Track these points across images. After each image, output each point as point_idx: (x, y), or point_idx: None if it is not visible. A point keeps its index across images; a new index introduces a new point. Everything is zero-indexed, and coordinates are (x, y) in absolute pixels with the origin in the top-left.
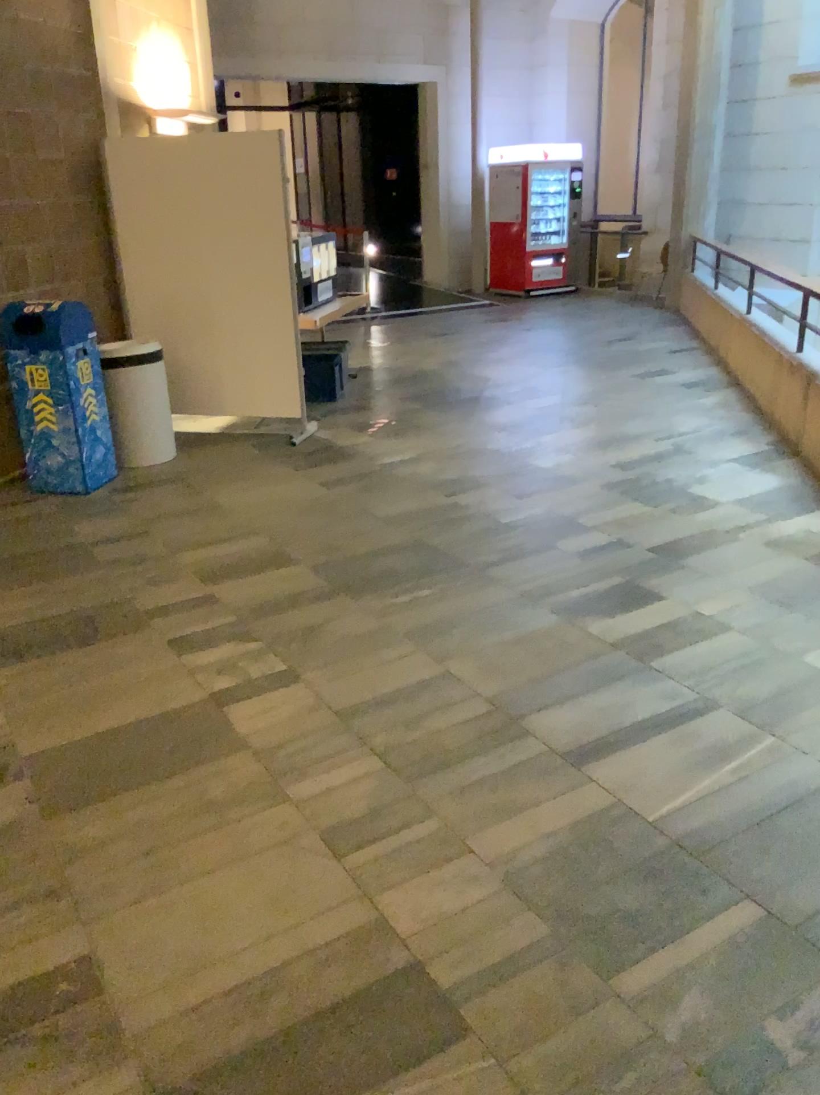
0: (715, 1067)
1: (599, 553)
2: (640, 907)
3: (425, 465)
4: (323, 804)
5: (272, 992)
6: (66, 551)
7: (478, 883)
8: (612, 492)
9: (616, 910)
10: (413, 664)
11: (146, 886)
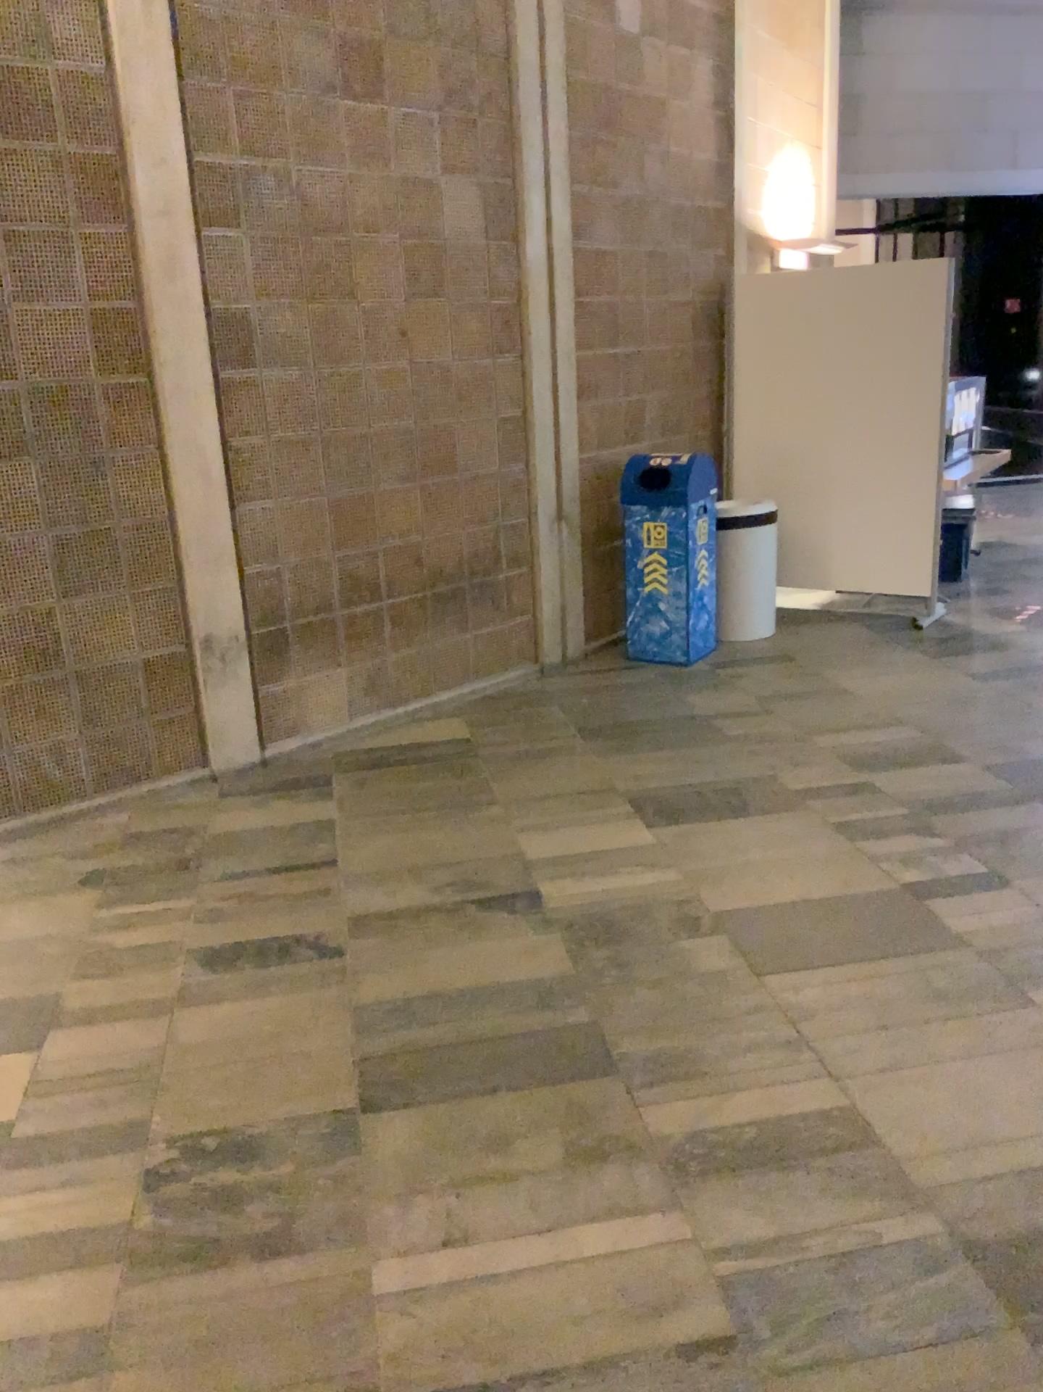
0: None
1: None
2: None
3: None
4: None
5: None
6: (690, 721)
7: None
8: None
9: None
10: None
11: (900, 1057)
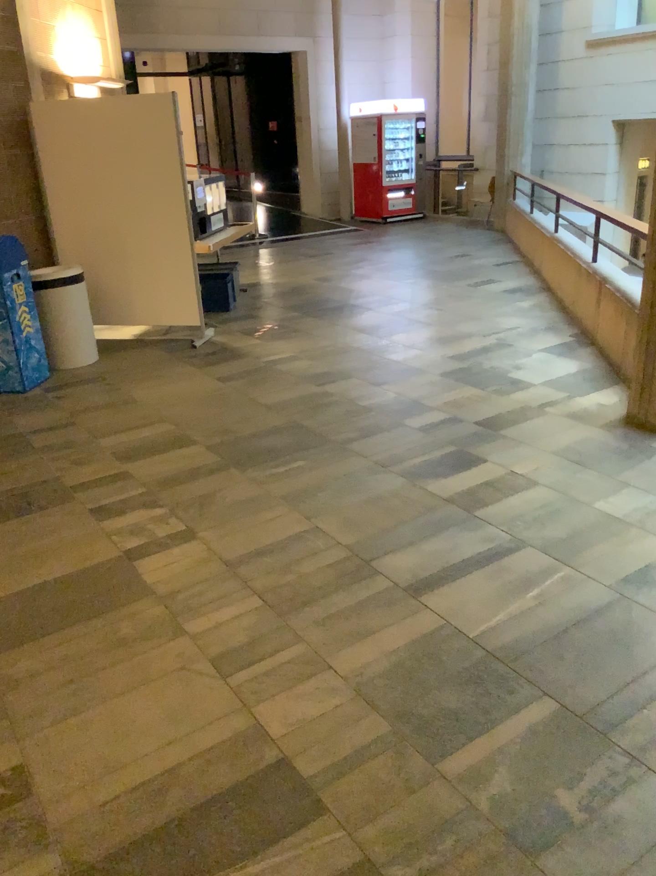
0: (516, 830)
1: (436, 427)
2: (460, 707)
3: (299, 361)
4: (212, 636)
5: (168, 789)
6: (6, 440)
7: (333, 694)
8: (448, 379)
9: (442, 711)
10: (286, 522)
11: (68, 709)
